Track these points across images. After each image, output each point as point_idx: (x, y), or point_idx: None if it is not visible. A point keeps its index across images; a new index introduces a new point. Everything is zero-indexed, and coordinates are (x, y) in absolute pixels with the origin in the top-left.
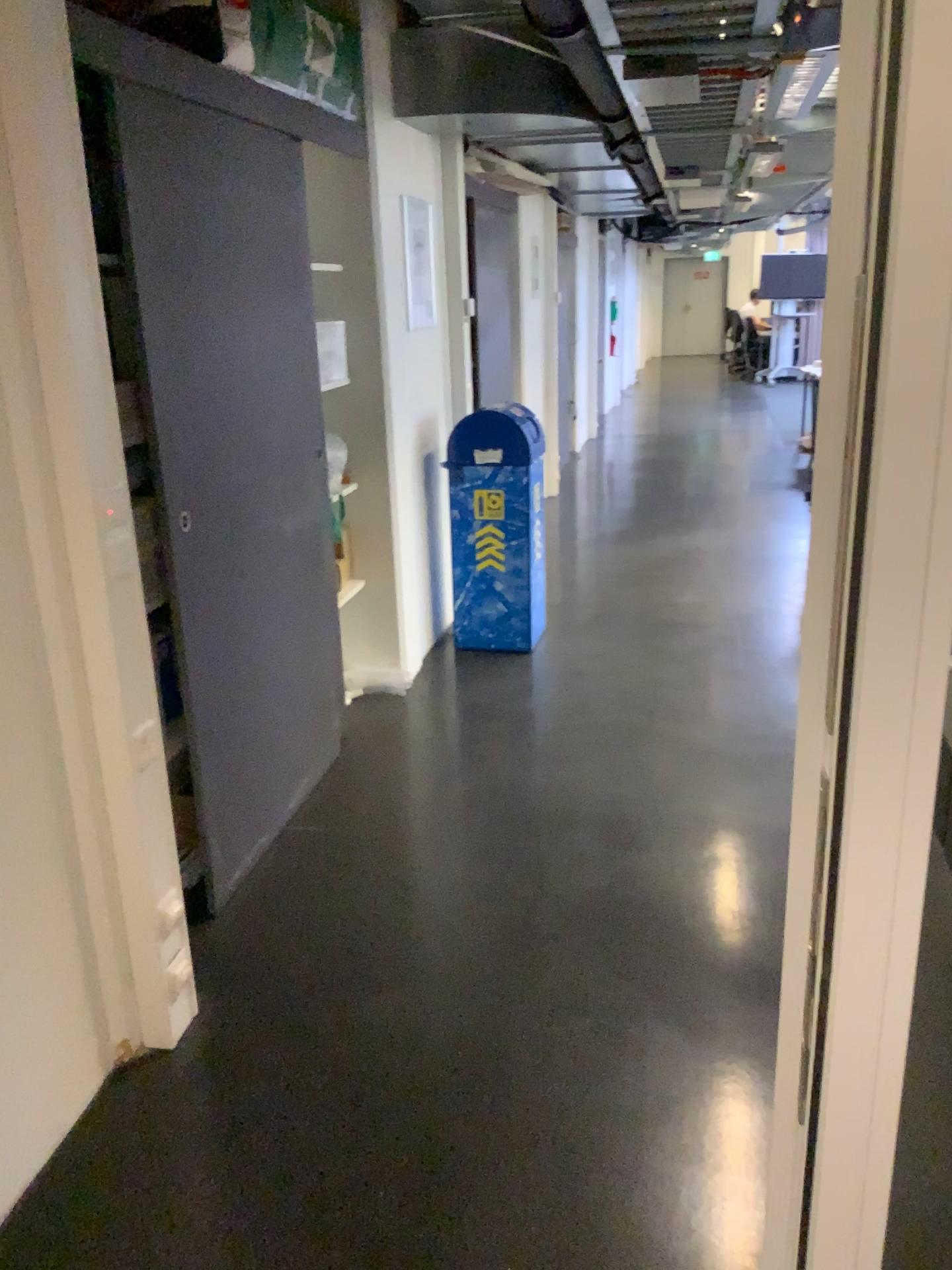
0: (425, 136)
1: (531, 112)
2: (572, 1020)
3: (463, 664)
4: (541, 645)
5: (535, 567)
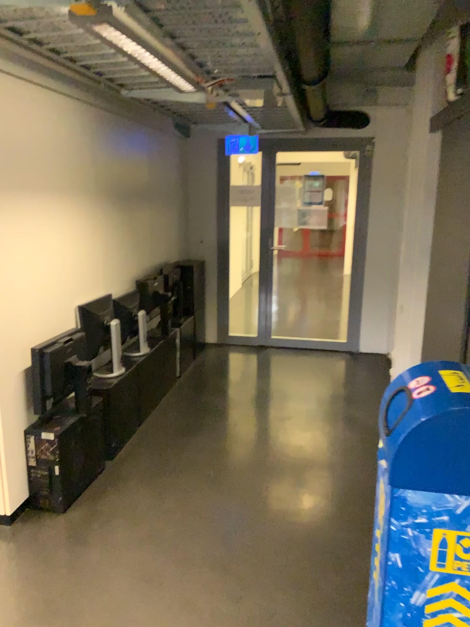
0: None
1: None
2: (289, 388)
3: None
4: None
5: (372, 587)
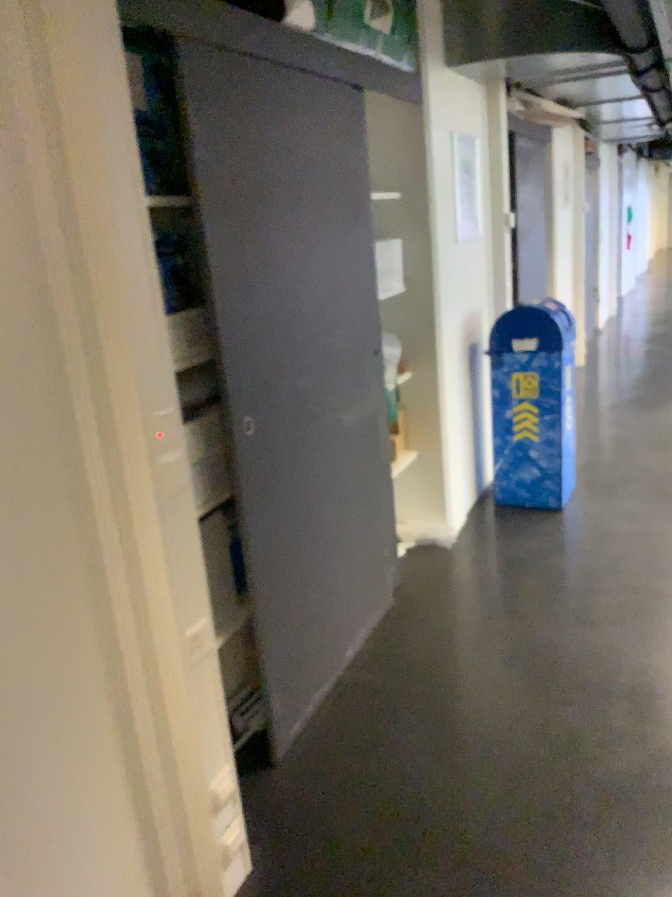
0: (472, 81)
1: (564, 50)
2: None
3: (501, 519)
4: (569, 504)
5: (565, 437)
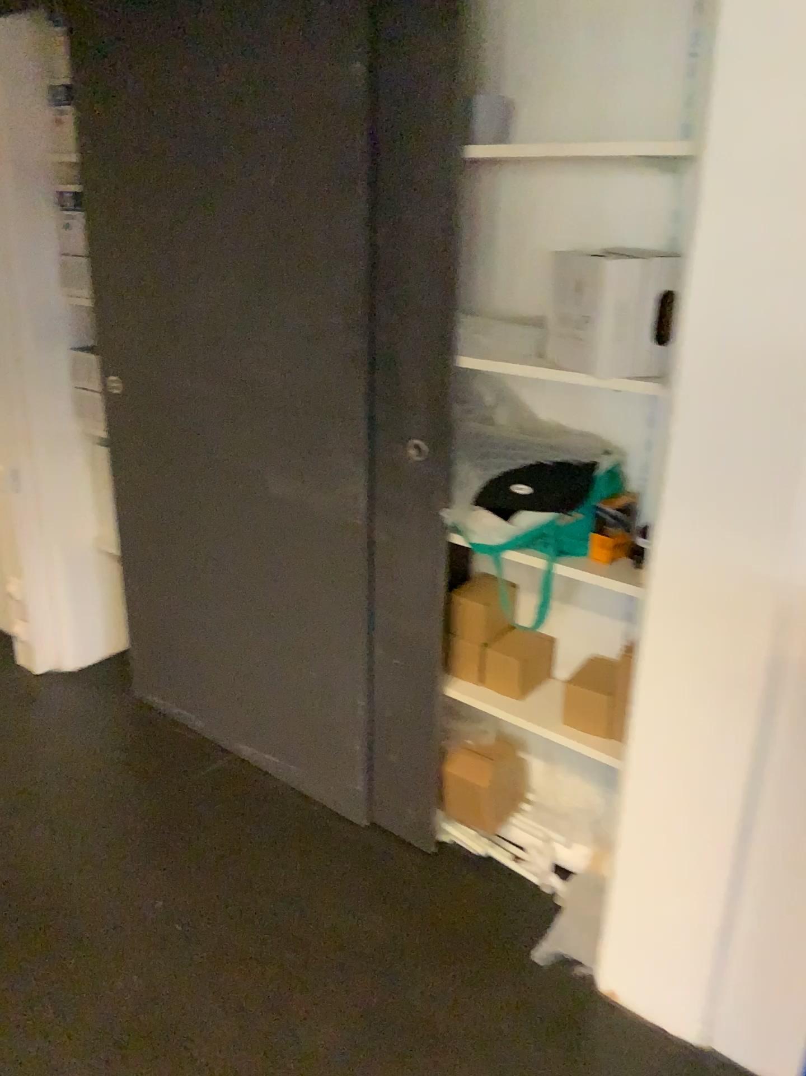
0: None
1: None
2: None
3: None
4: None
5: None
